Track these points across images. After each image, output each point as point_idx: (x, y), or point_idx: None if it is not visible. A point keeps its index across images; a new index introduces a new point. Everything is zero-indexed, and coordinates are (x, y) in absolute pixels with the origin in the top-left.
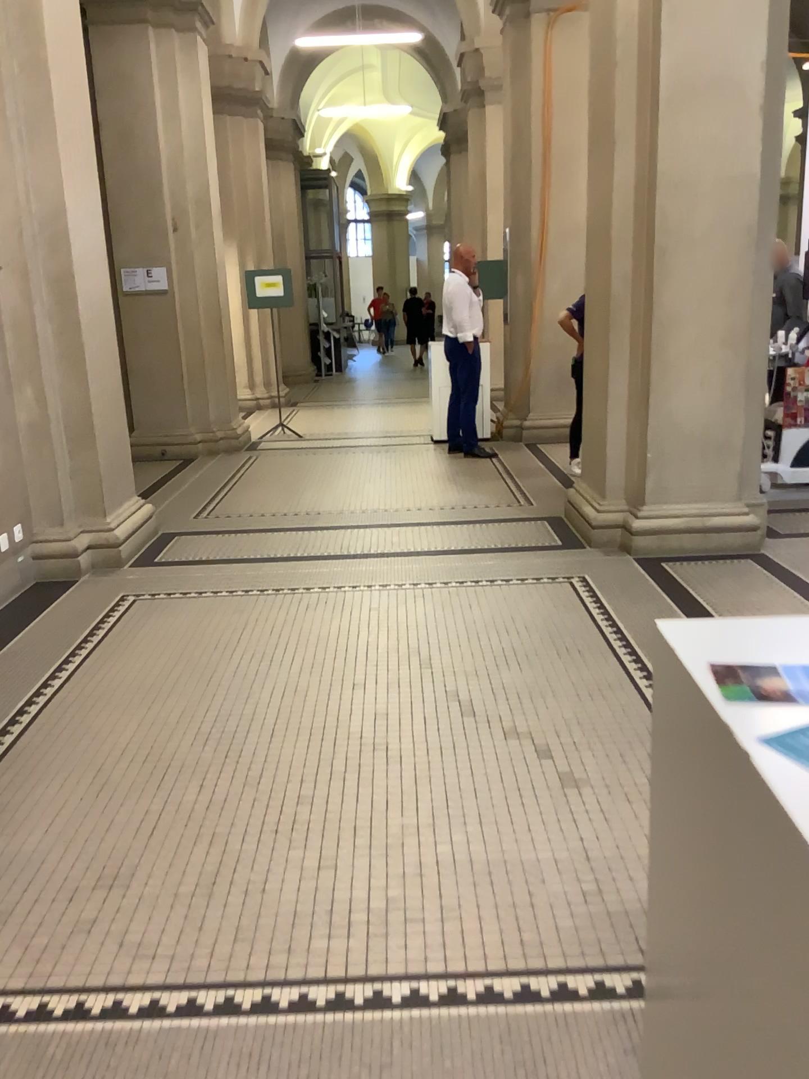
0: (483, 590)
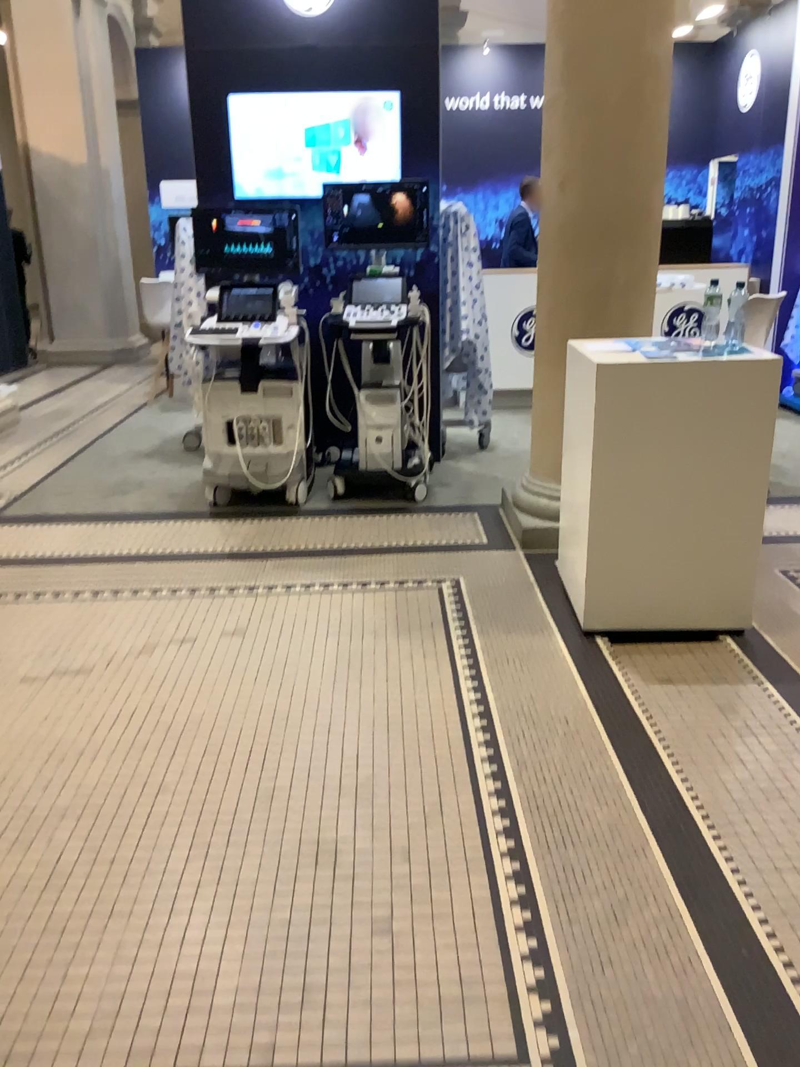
0: None
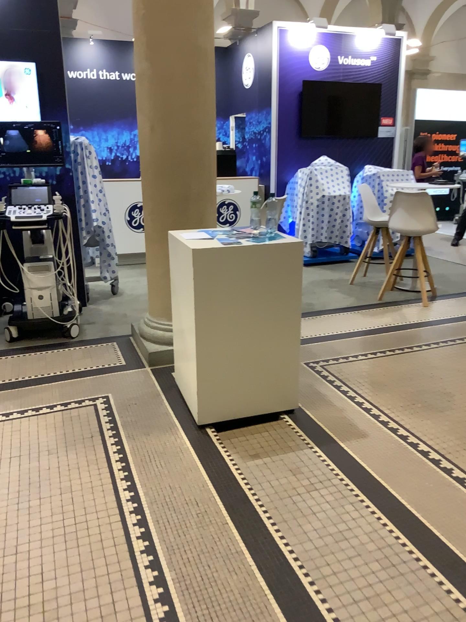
0: None
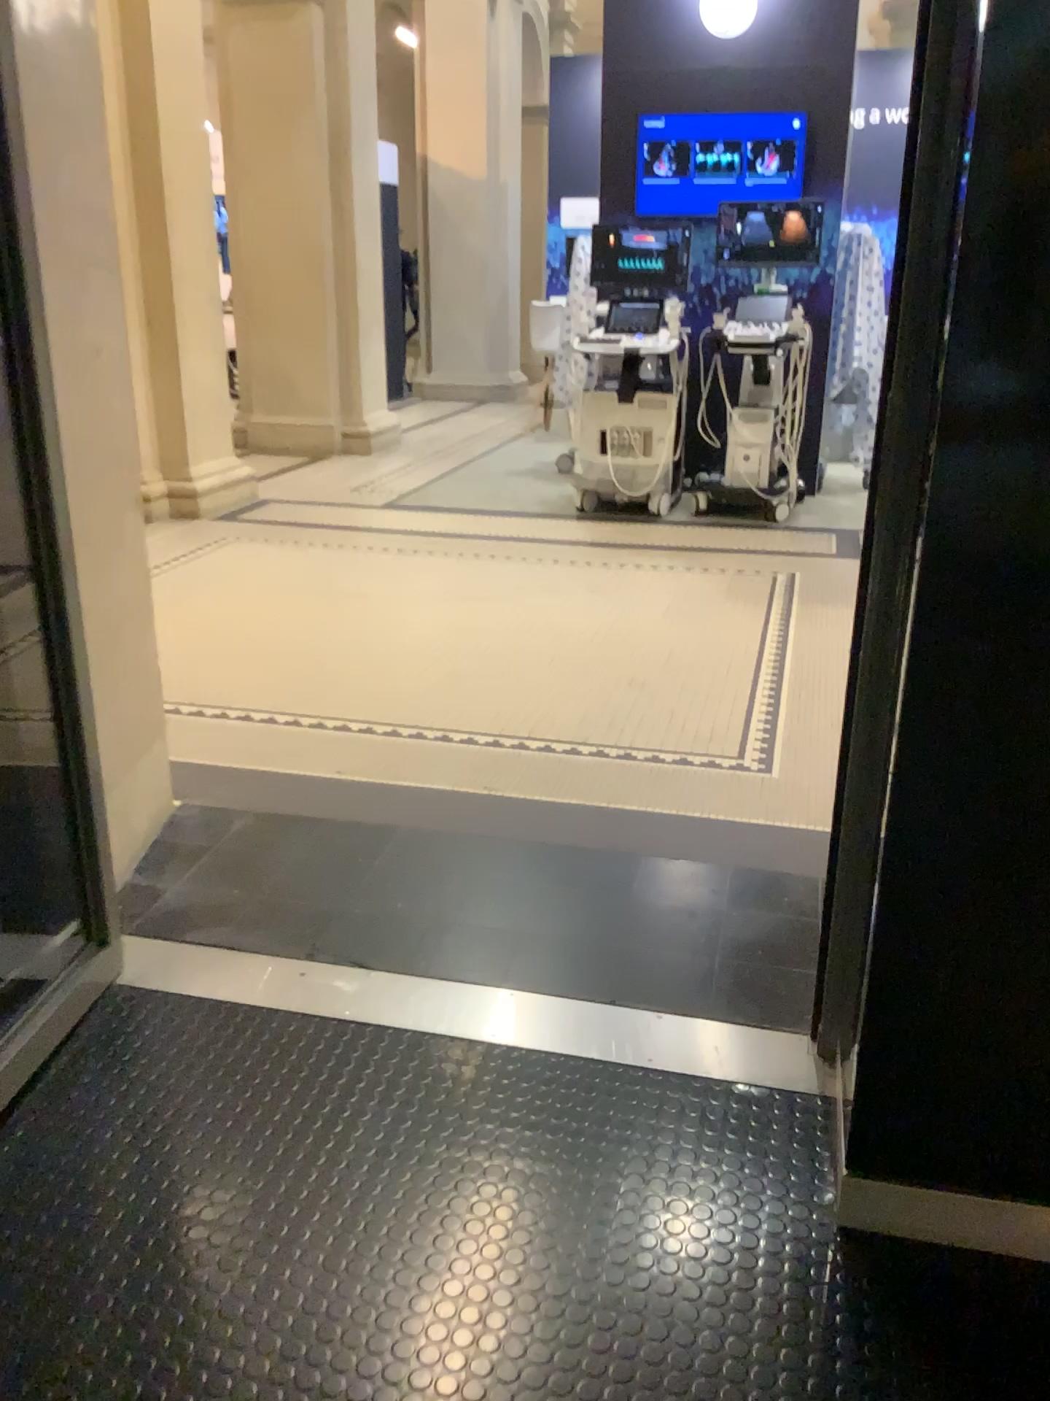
0: (197, 563)
